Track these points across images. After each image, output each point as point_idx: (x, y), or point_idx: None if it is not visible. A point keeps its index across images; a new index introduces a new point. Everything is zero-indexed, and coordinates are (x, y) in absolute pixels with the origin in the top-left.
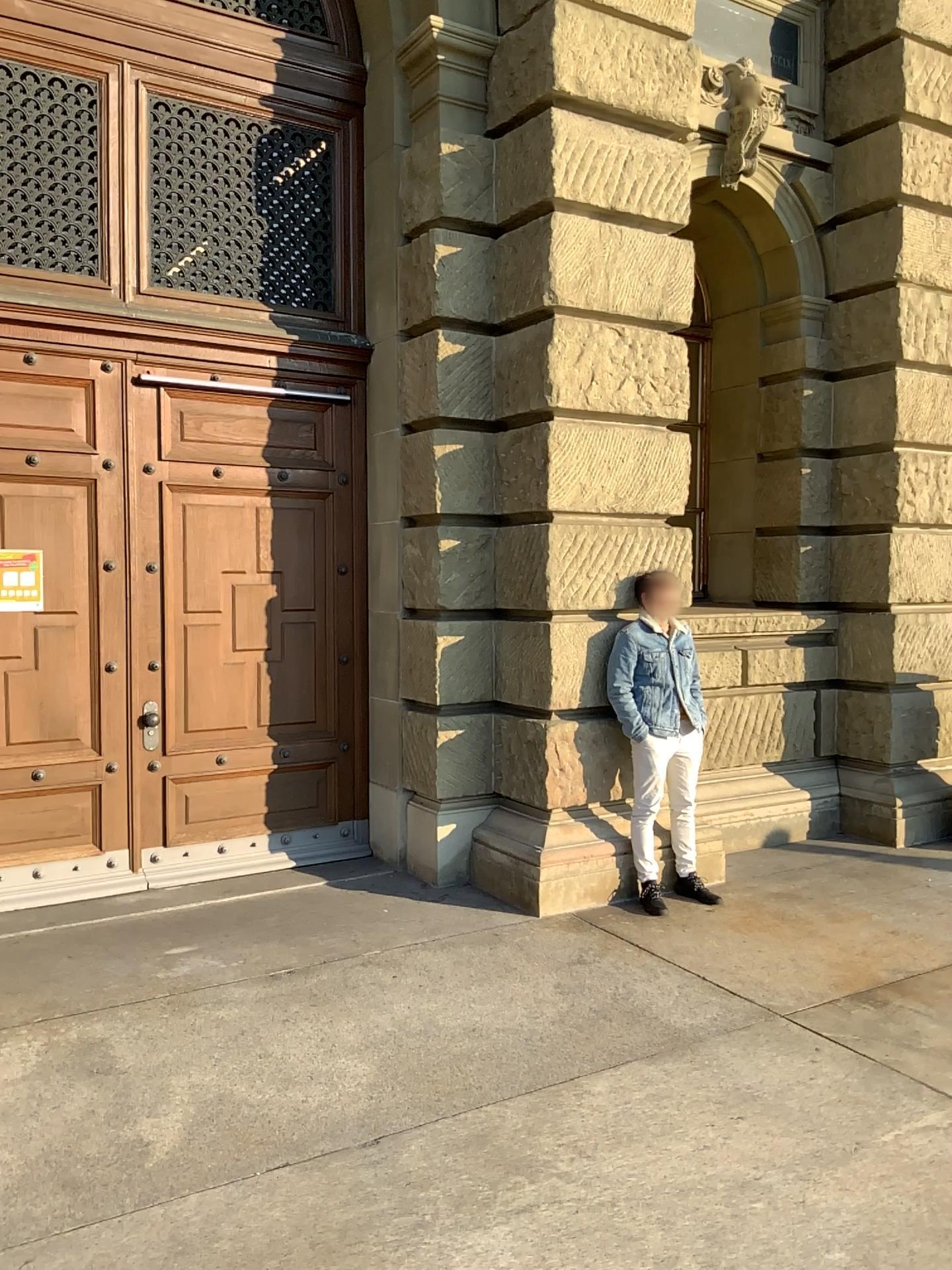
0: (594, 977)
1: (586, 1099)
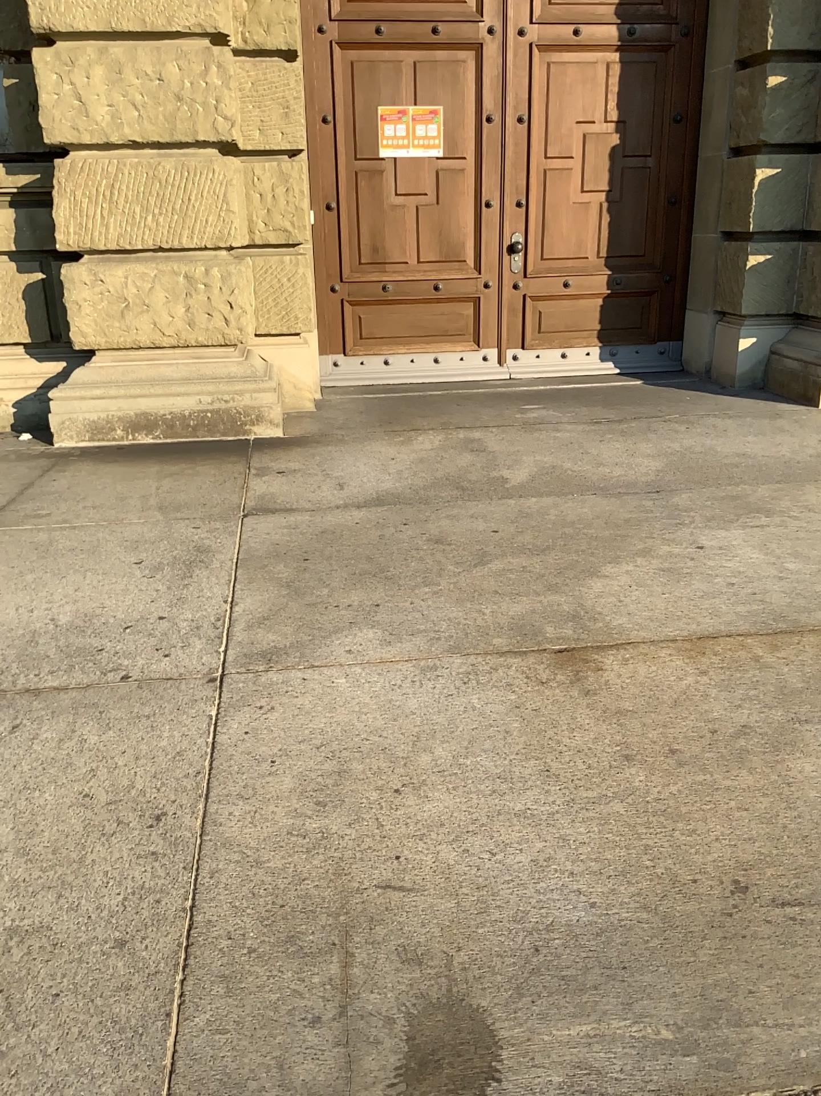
0: None
1: None
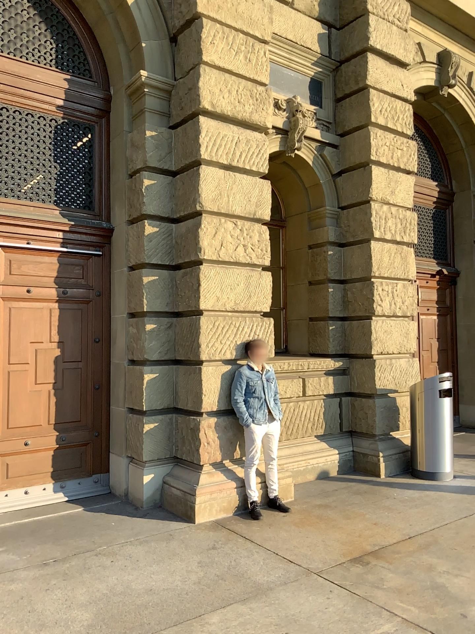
0: (219, 558)
1: (205, 631)
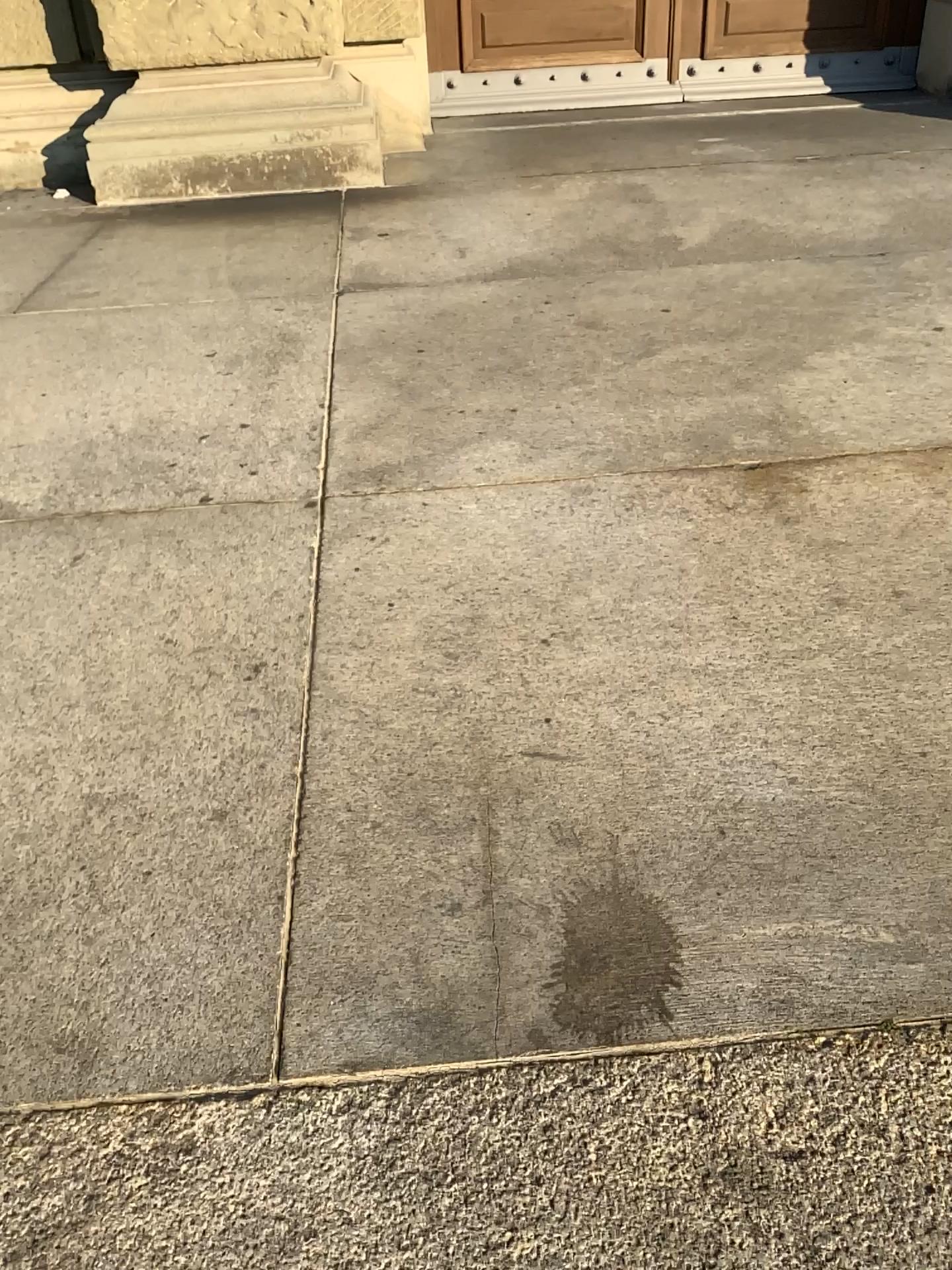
0: None
1: None
